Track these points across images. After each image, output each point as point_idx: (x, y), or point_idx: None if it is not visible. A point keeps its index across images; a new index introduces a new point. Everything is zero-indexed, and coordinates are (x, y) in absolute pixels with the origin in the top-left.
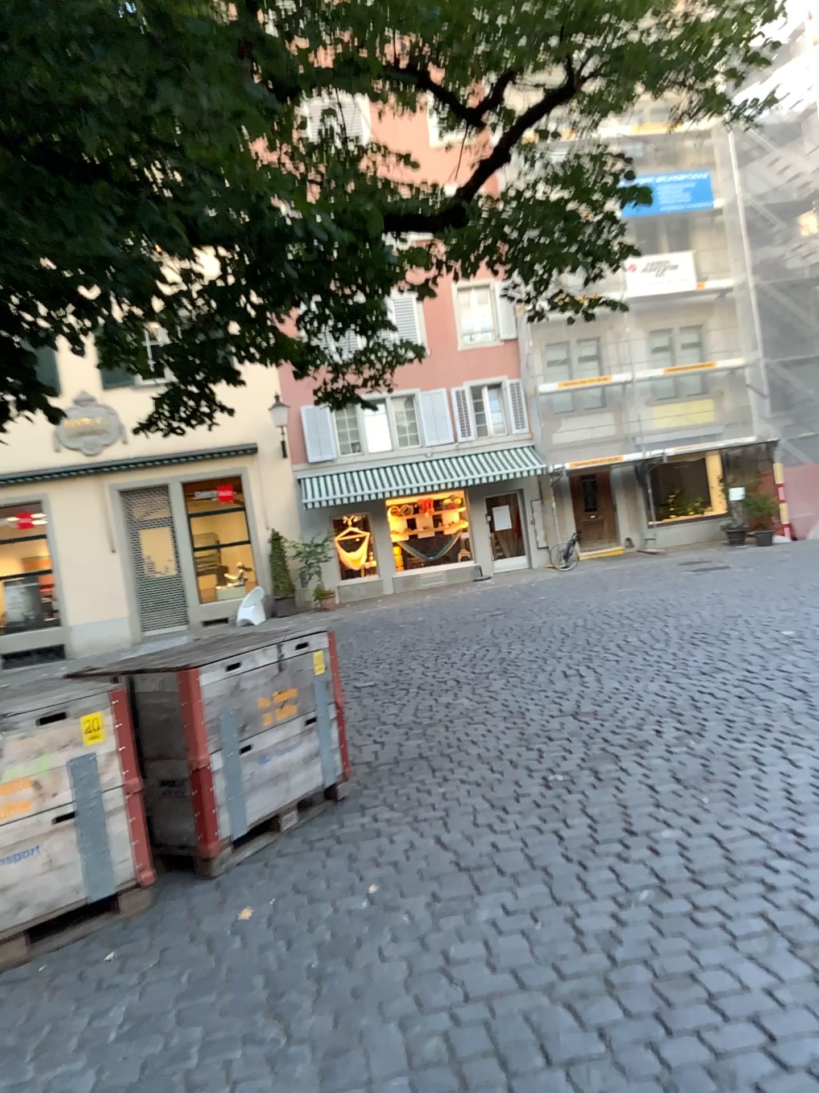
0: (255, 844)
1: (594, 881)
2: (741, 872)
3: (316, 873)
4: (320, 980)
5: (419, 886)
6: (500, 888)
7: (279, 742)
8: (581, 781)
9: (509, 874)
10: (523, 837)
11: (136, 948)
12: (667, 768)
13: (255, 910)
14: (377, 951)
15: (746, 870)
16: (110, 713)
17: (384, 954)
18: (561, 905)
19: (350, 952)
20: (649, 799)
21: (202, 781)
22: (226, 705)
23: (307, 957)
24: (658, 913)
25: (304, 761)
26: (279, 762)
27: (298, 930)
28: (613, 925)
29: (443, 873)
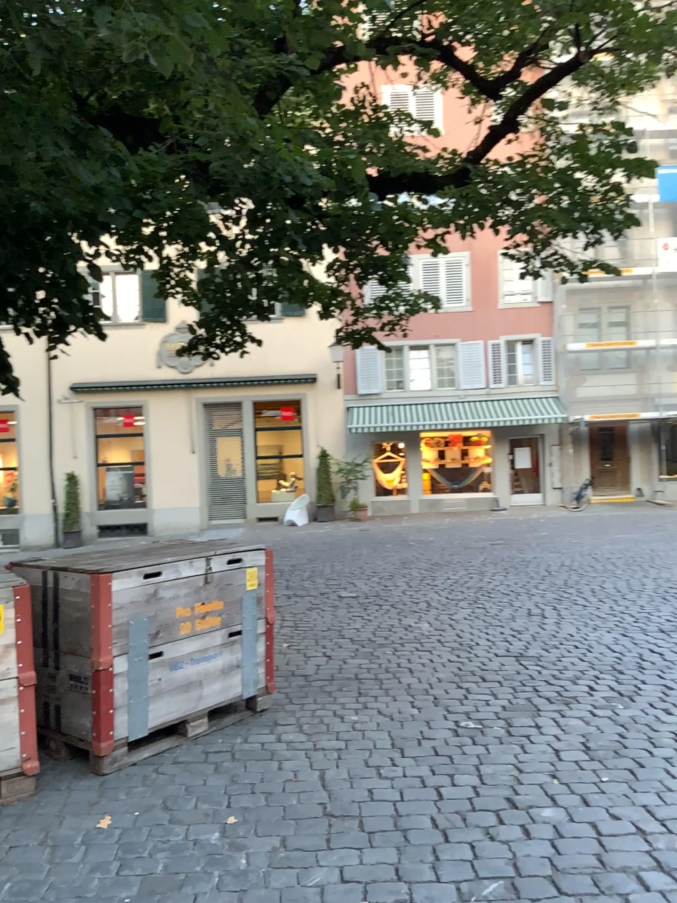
0: (159, 746)
1: (446, 859)
2: (605, 881)
3: (192, 790)
4: None
5: (275, 825)
6: (348, 847)
7: (196, 651)
8: (487, 733)
9: (367, 830)
10: (401, 789)
11: None
12: (577, 734)
13: (114, 821)
14: (193, 898)
15: (613, 879)
16: (16, 607)
17: None
18: (397, 882)
19: (166, 894)
20: (545, 768)
21: (107, 681)
22: (141, 611)
23: (125, 890)
24: None
25: (220, 672)
26: (190, 671)
27: (136, 855)
28: None
29: (305, 816)
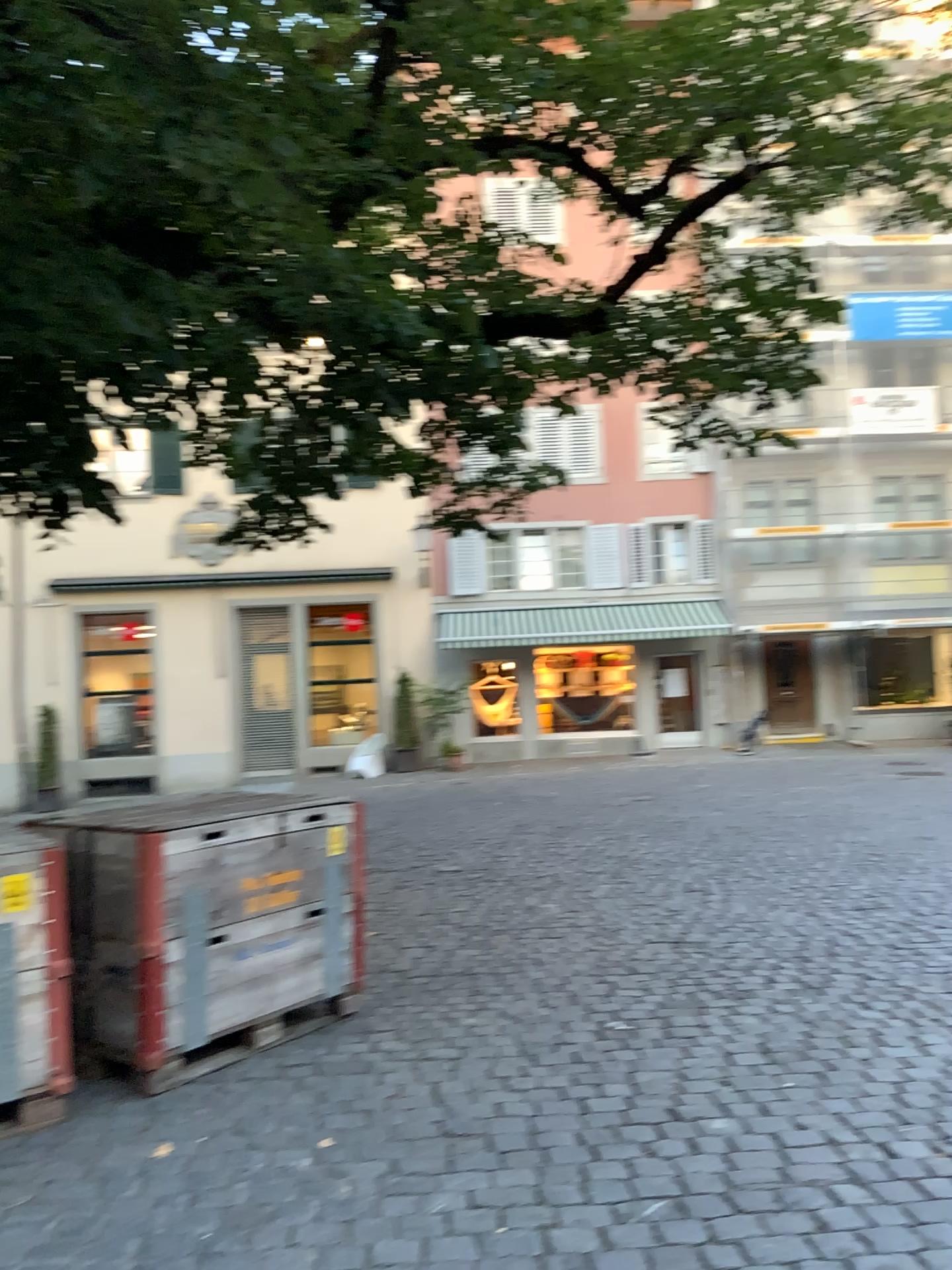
0: (219, 1060)
1: (599, 1178)
2: (792, 1195)
3: (270, 1110)
4: (203, 1259)
5: (383, 1147)
6: (477, 1168)
7: (267, 935)
8: (642, 1033)
9: (499, 1149)
10: (538, 1101)
11: (16, 1176)
12: (755, 1032)
13: (175, 1149)
14: (290, 1230)
15: (802, 1193)
16: (43, 877)
17: (295, 1235)
18: (541, 1204)
19: (256, 1226)
20: (717, 1072)
21: (155, 973)
22: (199, 882)
23: (203, 1224)
24: (659, 1238)
25: (298, 962)
26: (260, 960)
27: (210, 1185)
28: (597, 1245)
29: (420, 1135)
